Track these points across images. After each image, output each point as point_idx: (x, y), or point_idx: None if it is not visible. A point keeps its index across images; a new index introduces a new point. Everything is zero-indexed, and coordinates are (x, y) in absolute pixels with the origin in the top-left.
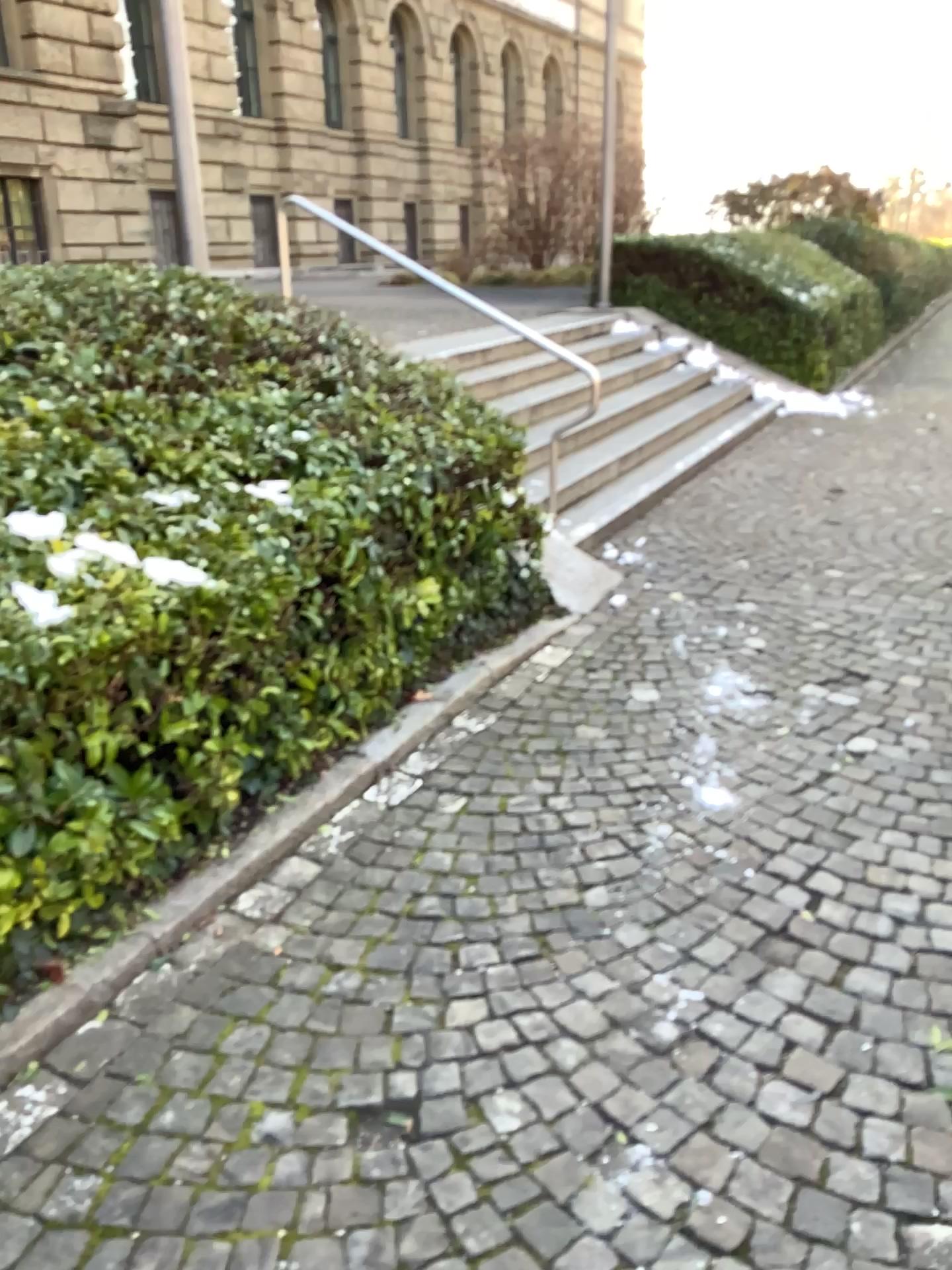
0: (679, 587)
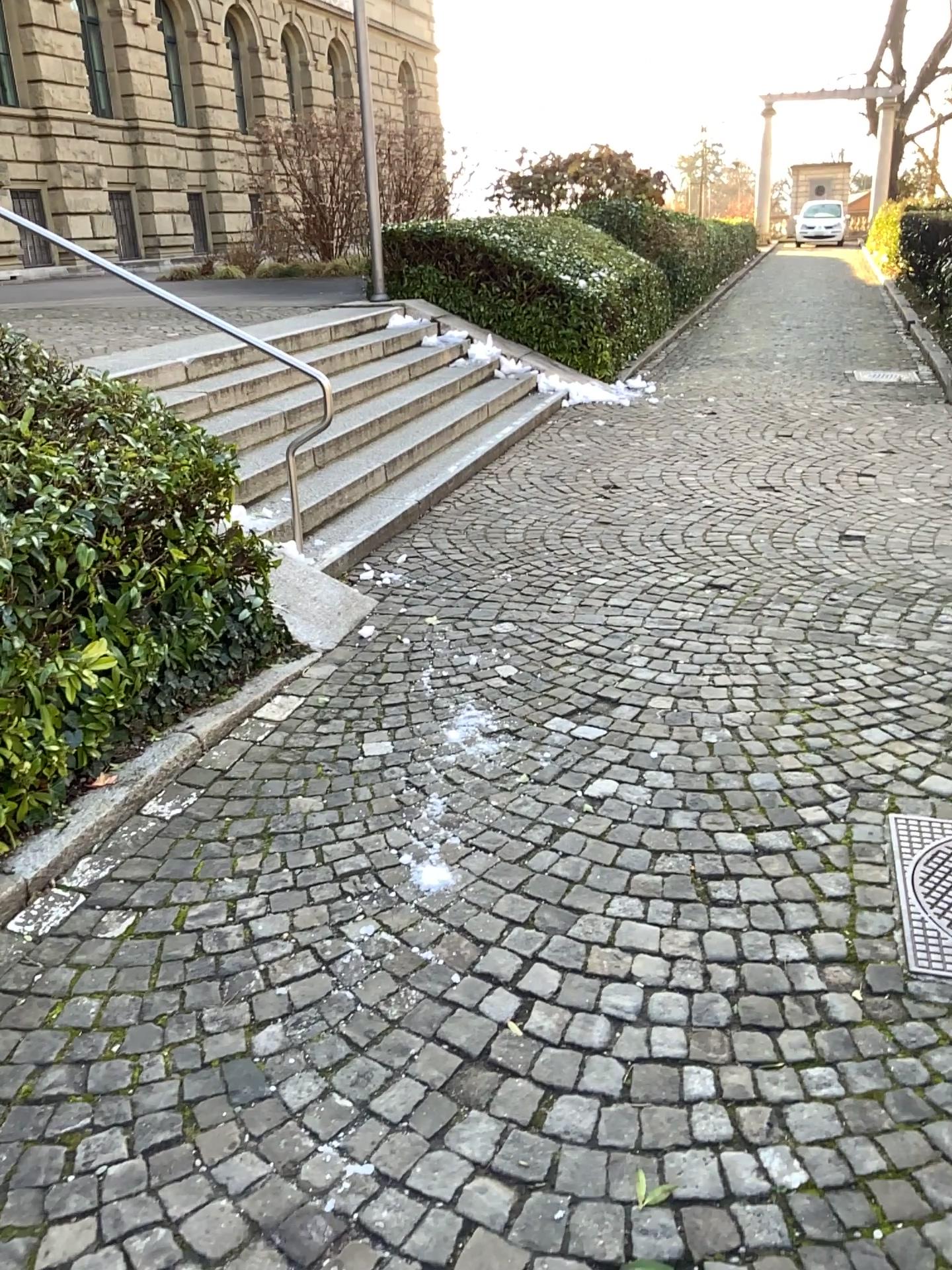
0: (440, 608)
